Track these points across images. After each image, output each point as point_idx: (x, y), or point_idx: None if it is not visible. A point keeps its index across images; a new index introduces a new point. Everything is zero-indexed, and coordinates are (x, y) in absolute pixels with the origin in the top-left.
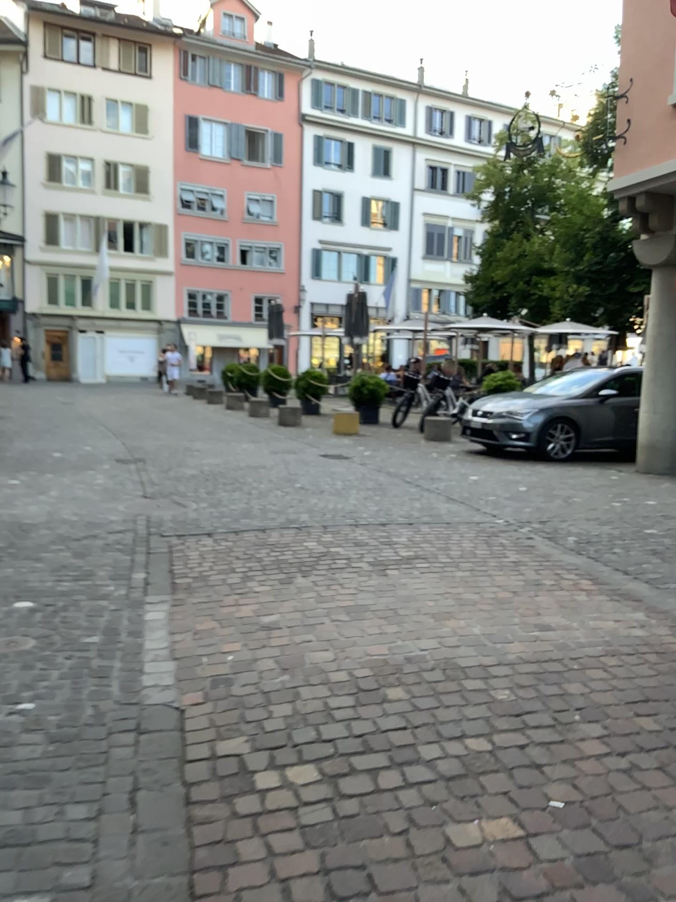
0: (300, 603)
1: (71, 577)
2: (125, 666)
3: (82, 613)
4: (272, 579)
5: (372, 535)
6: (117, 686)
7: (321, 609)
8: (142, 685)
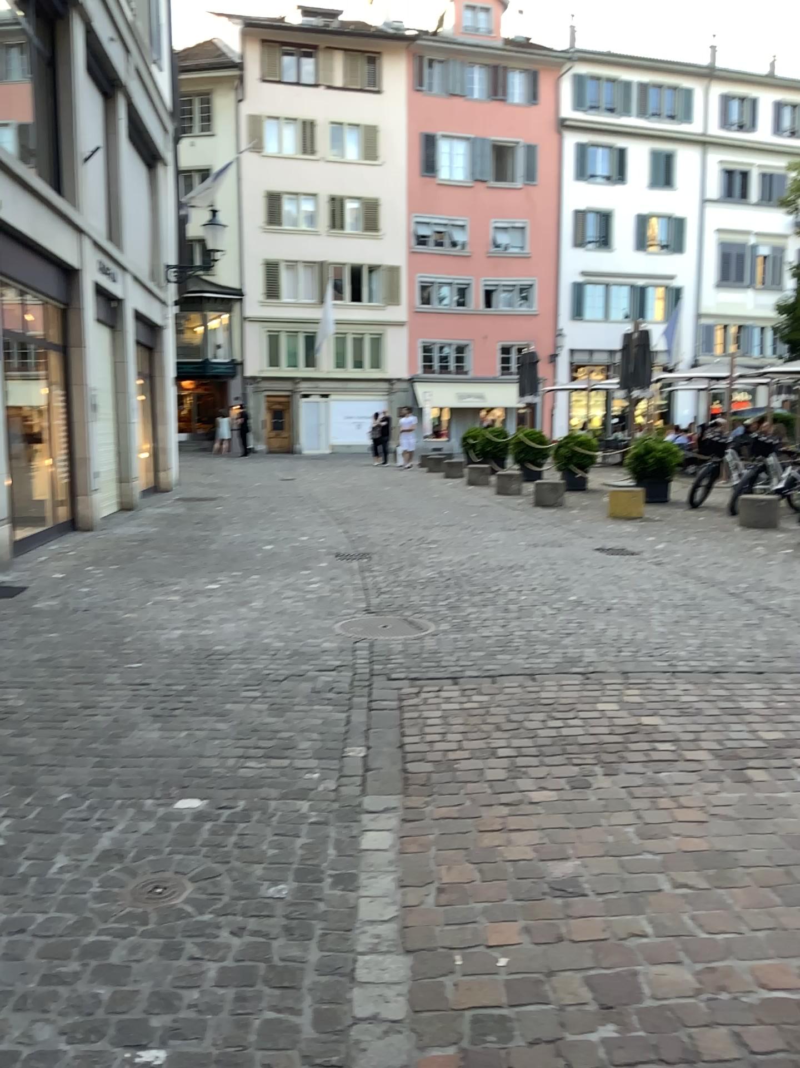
0: (610, 836)
1: (260, 757)
2: (324, 968)
3: (268, 833)
4: (558, 776)
5: (703, 692)
6: (308, 1017)
7: (649, 852)
8: (351, 1021)
